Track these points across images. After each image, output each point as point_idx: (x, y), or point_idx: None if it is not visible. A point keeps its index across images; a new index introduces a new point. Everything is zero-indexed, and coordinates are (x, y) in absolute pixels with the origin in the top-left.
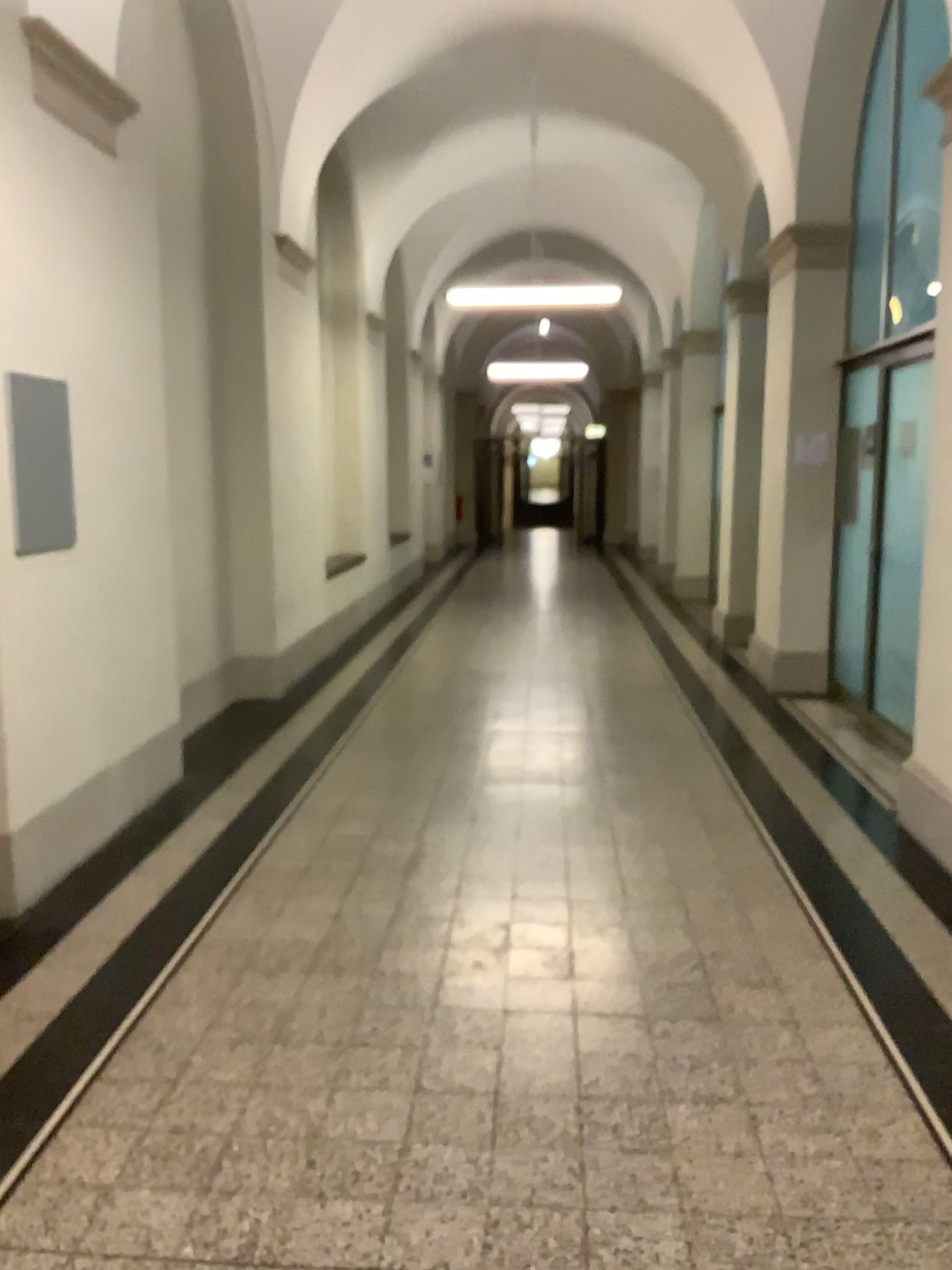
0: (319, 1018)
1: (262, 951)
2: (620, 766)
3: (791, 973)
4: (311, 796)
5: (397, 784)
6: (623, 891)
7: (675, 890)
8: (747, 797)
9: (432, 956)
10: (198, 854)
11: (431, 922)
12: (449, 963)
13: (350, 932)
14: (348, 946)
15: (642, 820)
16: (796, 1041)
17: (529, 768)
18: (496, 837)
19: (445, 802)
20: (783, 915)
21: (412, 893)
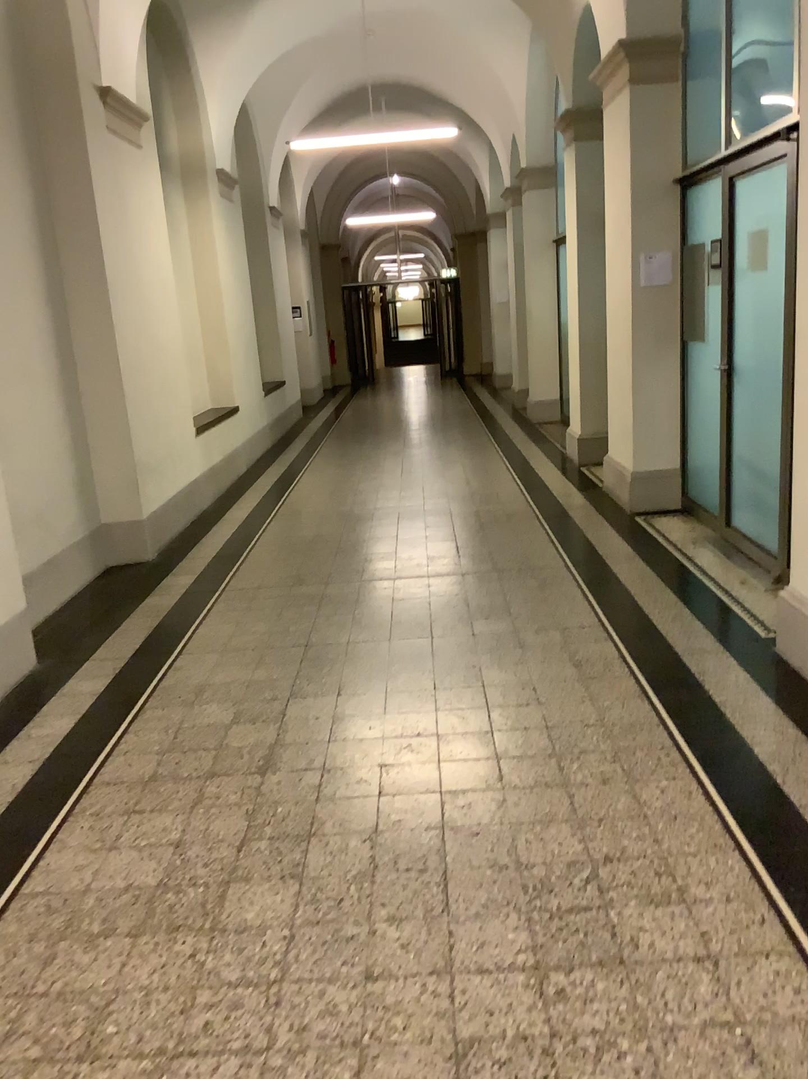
0: (138, 1016)
1: (85, 907)
2: (489, 612)
3: (697, 881)
4: (168, 677)
5: (259, 655)
6: (499, 774)
7: (556, 768)
8: (620, 637)
9: (283, 894)
10: (34, 768)
11: (285, 841)
12: (302, 905)
13: (191, 865)
14: (187, 888)
15: (514, 677)
16: (718, 992)
17: (396, 623)
18: (362, 713)
19: (309, 672)
20: (677, 792)
21: (266, 802)
